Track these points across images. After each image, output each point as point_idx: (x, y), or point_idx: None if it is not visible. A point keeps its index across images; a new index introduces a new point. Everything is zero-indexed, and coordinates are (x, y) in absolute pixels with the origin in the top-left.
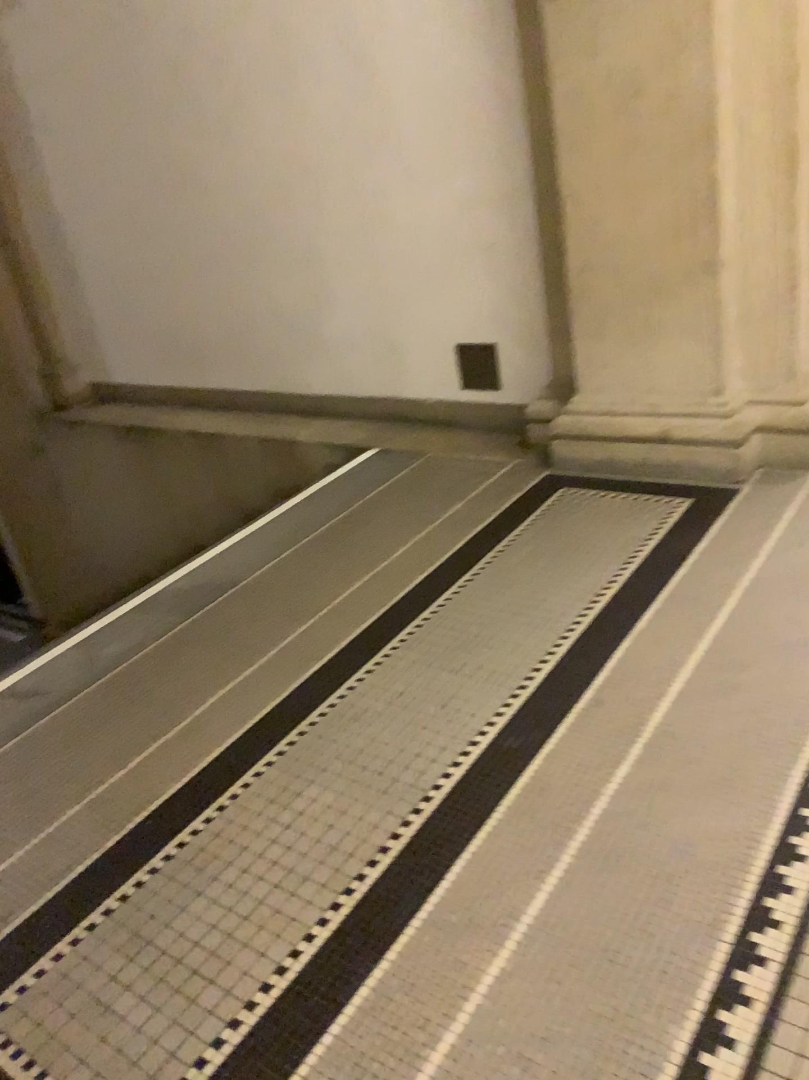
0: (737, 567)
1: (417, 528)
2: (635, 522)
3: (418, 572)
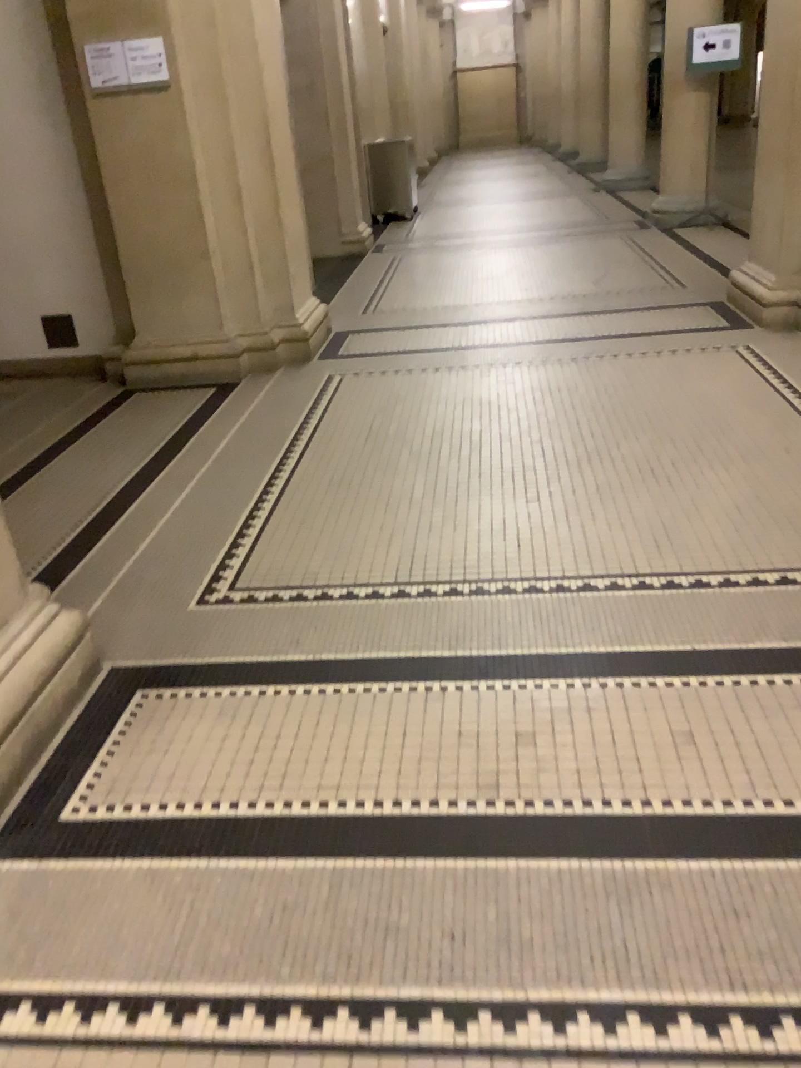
0: (240, 401)
1: (45, 416)
2: (182, 396)
3: (57, 430)
